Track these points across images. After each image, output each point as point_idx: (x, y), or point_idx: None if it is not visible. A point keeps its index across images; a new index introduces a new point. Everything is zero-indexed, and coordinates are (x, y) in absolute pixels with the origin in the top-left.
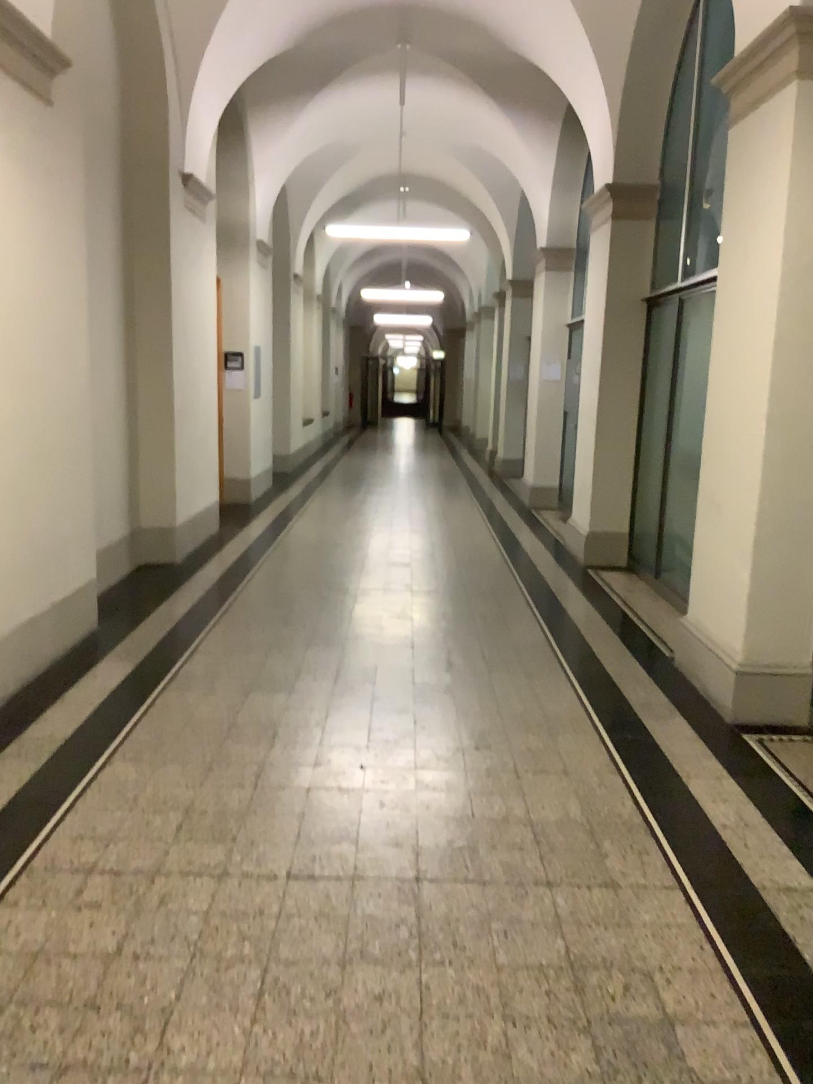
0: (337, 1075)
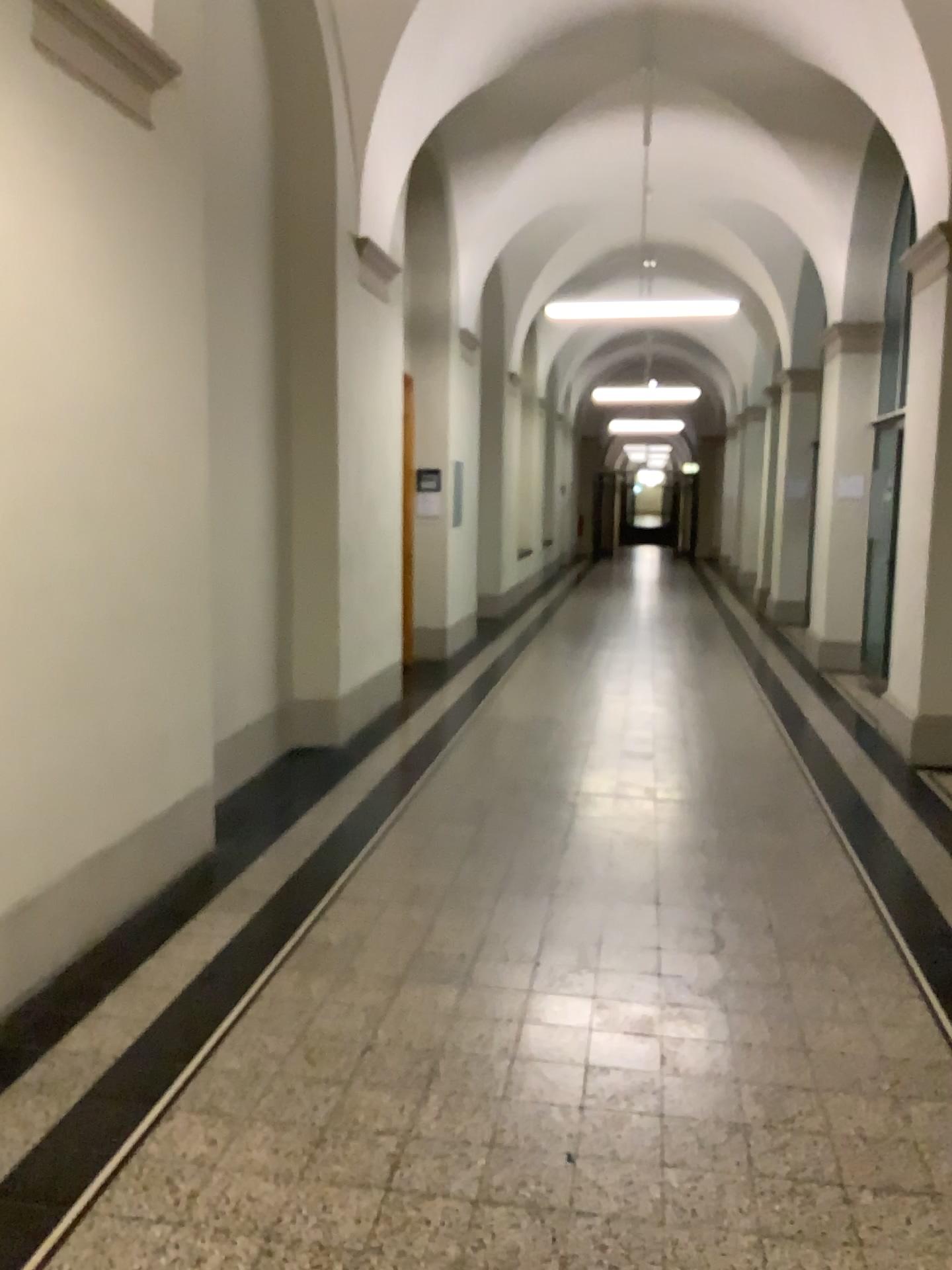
0: None
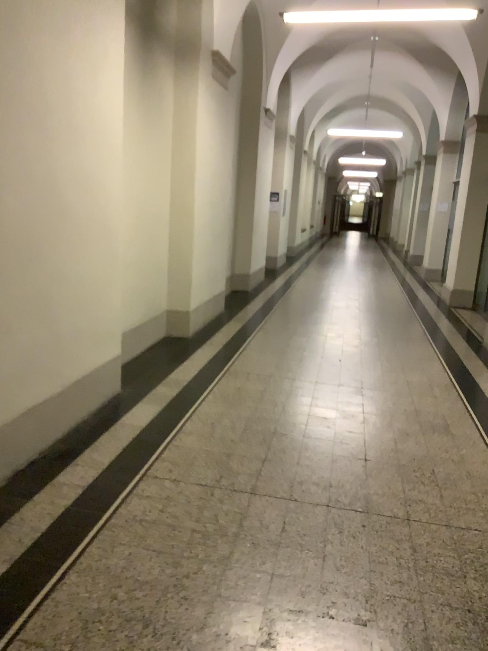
0: (338, 419)
